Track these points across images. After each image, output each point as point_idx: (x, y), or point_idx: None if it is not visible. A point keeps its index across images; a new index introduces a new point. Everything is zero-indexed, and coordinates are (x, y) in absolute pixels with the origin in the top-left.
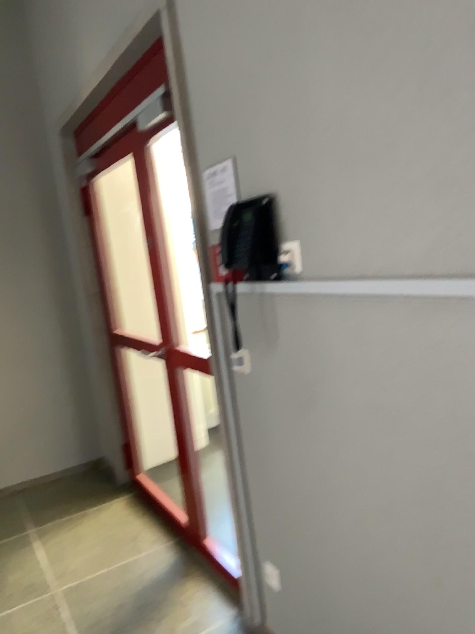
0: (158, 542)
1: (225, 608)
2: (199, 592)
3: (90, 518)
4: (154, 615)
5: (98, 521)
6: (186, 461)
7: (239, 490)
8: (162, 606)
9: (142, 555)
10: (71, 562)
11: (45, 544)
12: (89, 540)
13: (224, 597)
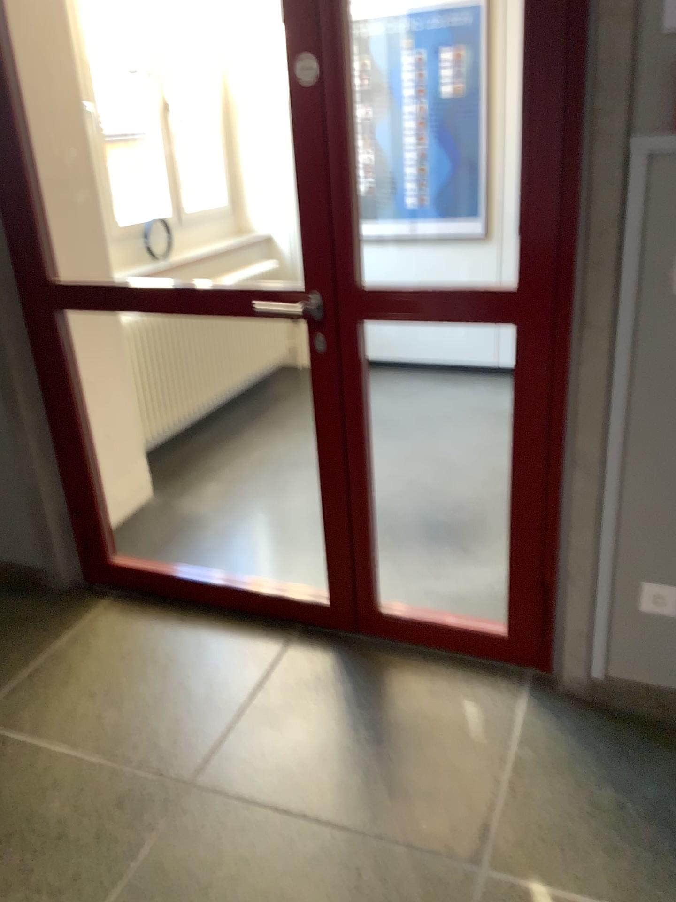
0: (270, 649)
1: (496, 687)
2: (437, 684)
3: (78, 661)
4: (418, 741)
5: (103, 660)
6: (347, 493)
7: (604, 493)
8: (410, 723)
9: (272, 675)
10: (153, 738)
11: (42, 734)
12: (136, 692)
13: (478, 674)
